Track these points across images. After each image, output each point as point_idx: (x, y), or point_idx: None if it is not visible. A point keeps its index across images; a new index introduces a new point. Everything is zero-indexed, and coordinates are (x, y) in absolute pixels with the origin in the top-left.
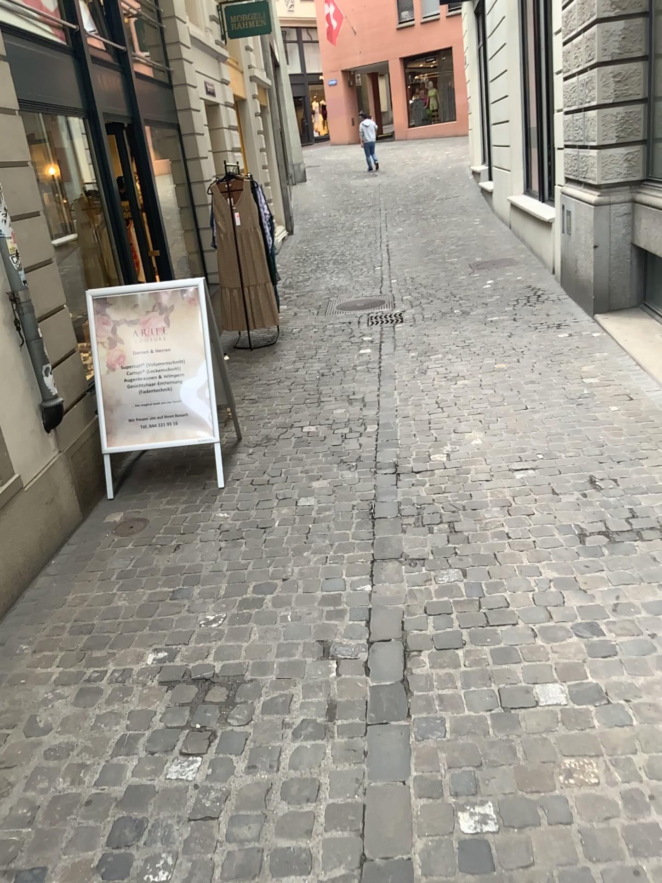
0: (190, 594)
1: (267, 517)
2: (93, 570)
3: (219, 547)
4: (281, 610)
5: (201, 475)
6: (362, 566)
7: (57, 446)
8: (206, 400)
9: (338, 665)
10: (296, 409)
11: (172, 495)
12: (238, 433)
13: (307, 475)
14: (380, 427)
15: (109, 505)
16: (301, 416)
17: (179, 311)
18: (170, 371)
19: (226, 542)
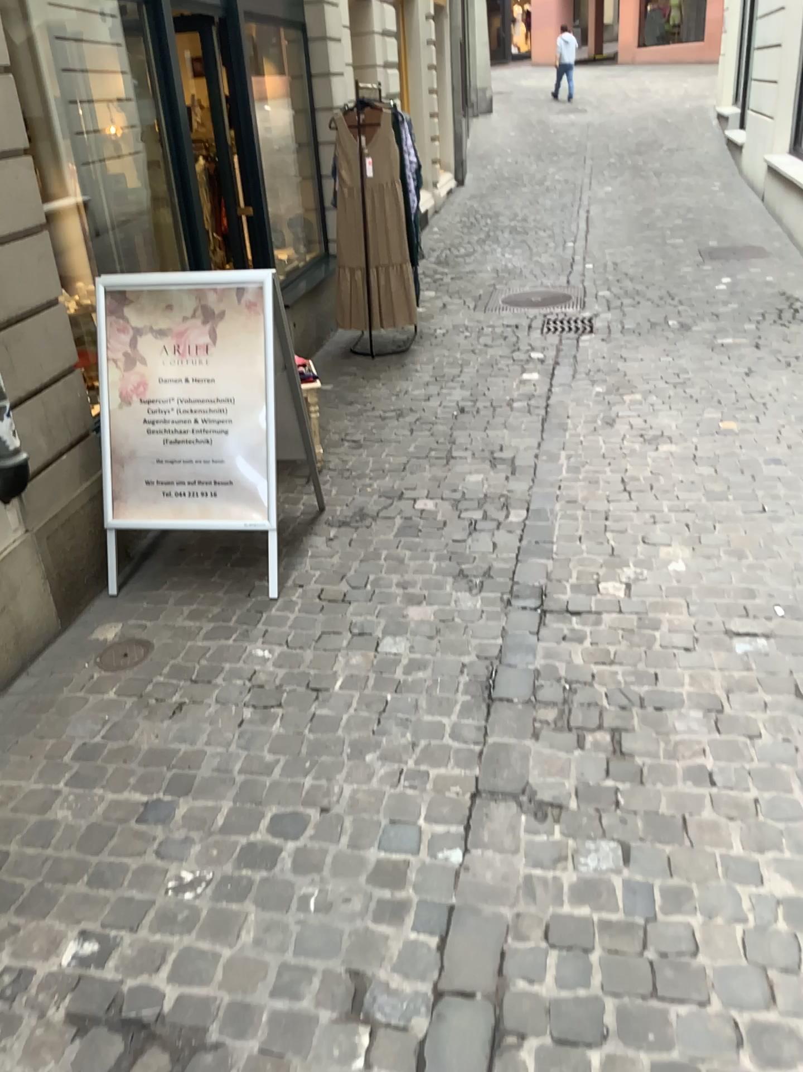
0: (171, 815)
1: (326, 670)
2: (43, 735)
3: (240, 719)
4: (304, 880)
5: (251, 568)
6: (454, 803)
7: (18, 525)
8: (261, 465)
9: (371, 1038)
10: (413, 467)
11: (201, 602)
12: (321, 500)
13: (403, 593)
14: (529, 517)
15: (107, 607)
16: (417, 481)
17: (231, 321)
18: (212, 414)
19: (253, 712)
